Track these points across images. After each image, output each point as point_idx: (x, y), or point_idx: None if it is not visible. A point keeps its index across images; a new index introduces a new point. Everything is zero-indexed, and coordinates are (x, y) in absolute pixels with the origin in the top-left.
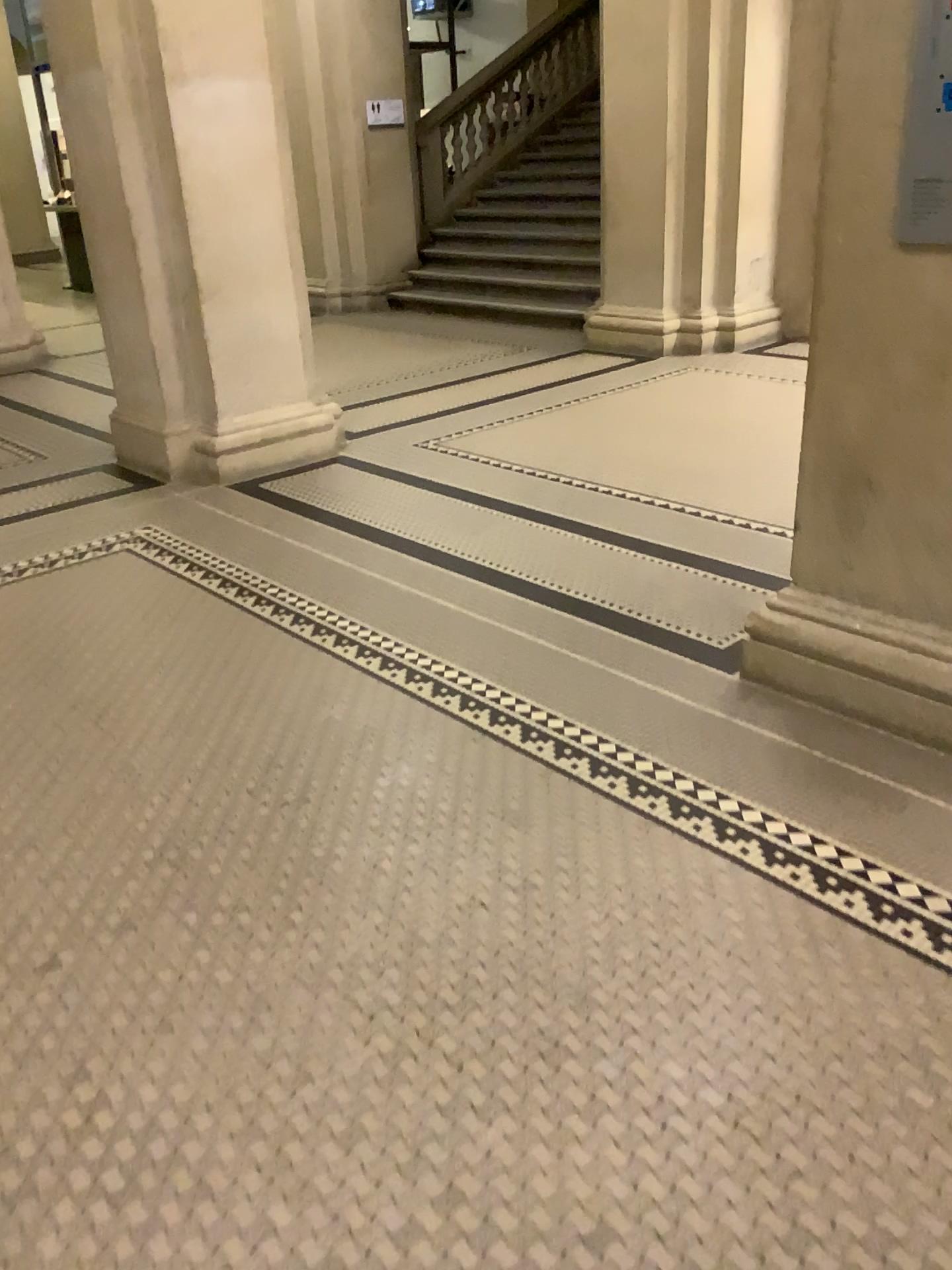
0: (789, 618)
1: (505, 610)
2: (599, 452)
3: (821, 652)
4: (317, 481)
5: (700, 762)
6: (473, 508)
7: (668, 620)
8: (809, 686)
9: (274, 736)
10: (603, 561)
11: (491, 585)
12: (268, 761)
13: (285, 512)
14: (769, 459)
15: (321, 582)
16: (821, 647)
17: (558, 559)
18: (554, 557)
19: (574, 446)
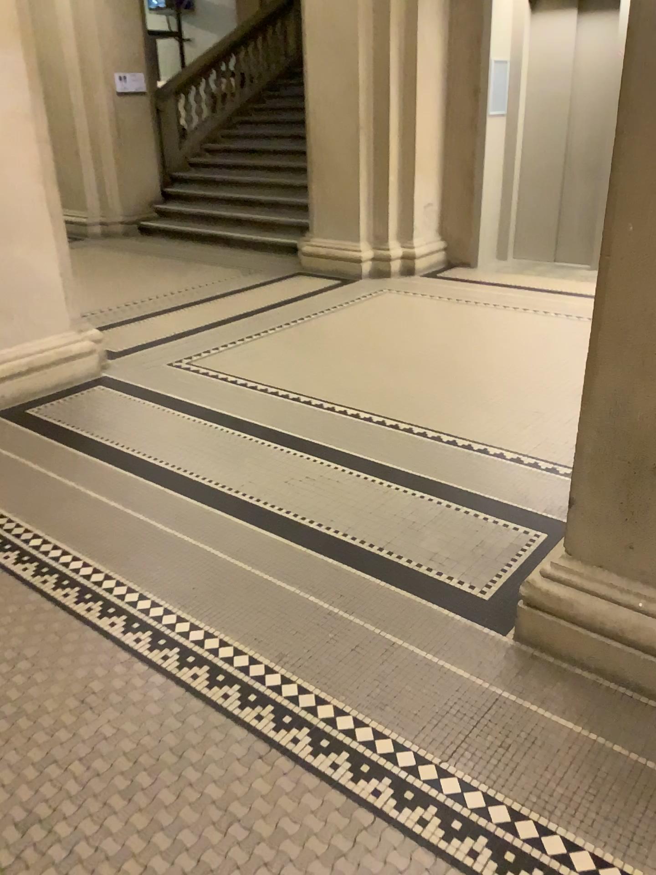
0: (567, 591)
1: (273, 561)
2: (330, 372)
3: (604, 628)
4: (83, 408)
5: (509, 776)
6: (228, 435)
7: (430, 567)
8: (591, 659)
9: (36, 769)
10: (355, 494)
11: (256, 529)
12: (29, 814)
13: (54, 444)
14: (471, 377)
15: (89, 531)
16: (604, 623)
17: (313, 493)
18: (309, 490)
19: (308, 367)
